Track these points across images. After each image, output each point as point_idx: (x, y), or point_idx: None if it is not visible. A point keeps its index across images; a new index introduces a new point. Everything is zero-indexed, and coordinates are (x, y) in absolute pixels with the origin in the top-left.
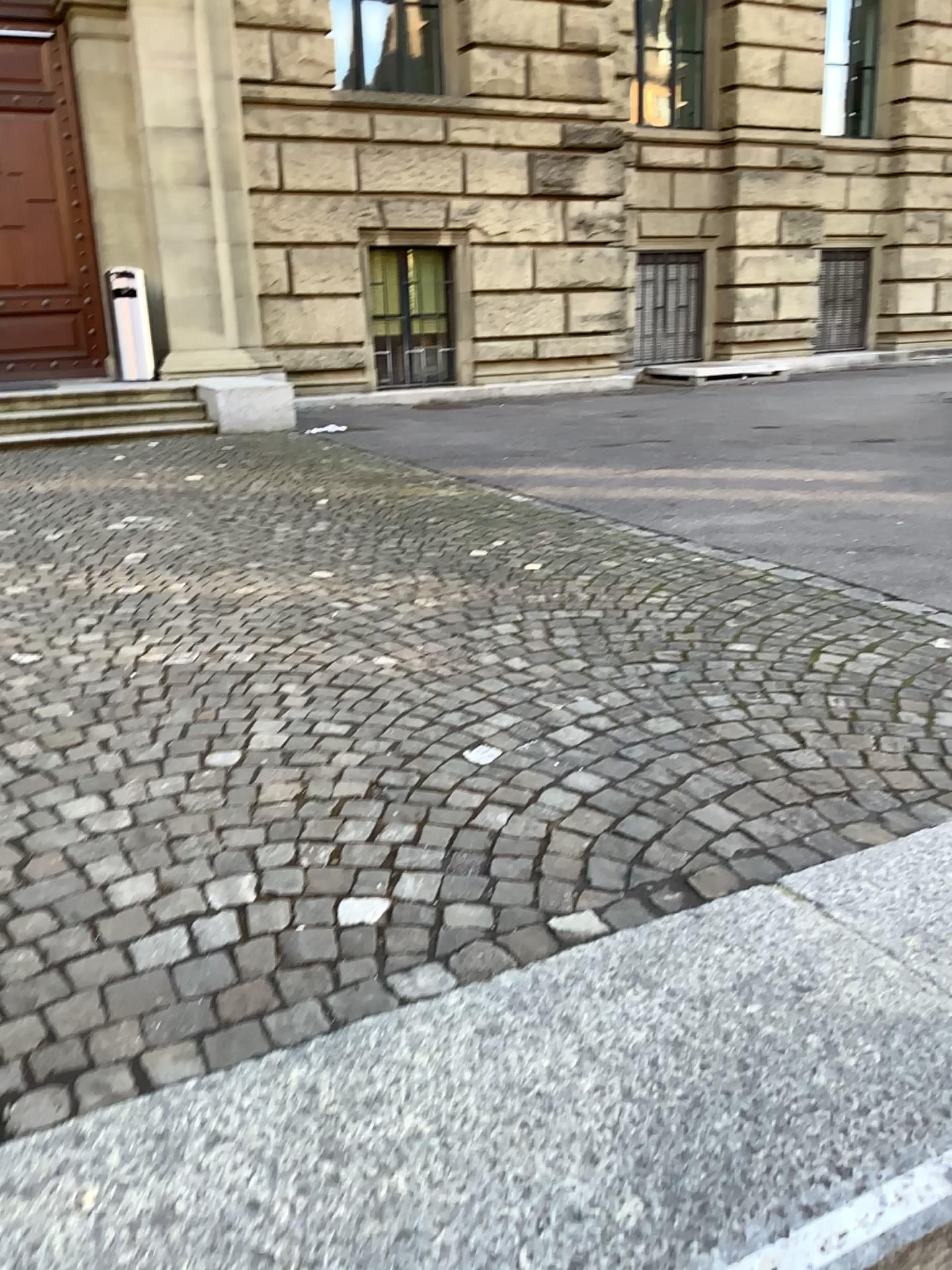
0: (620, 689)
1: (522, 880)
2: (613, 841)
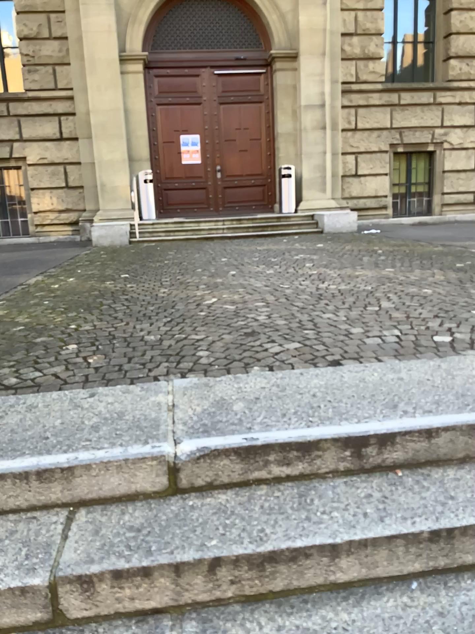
0: None
1: None
2: None
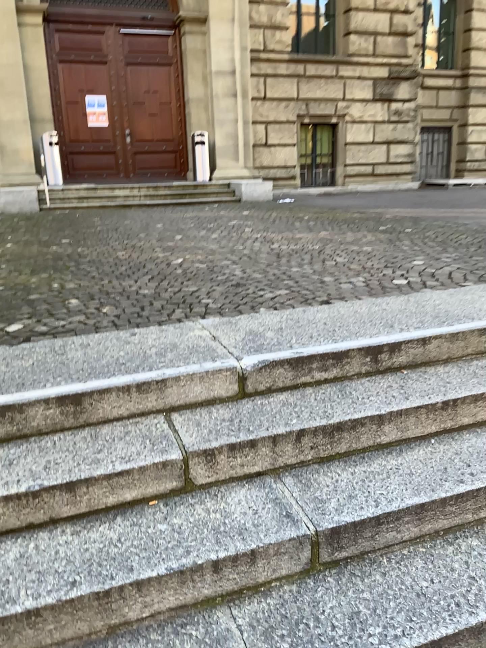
0: (456, 252)
1: (443, 278)
2: (468, 274)
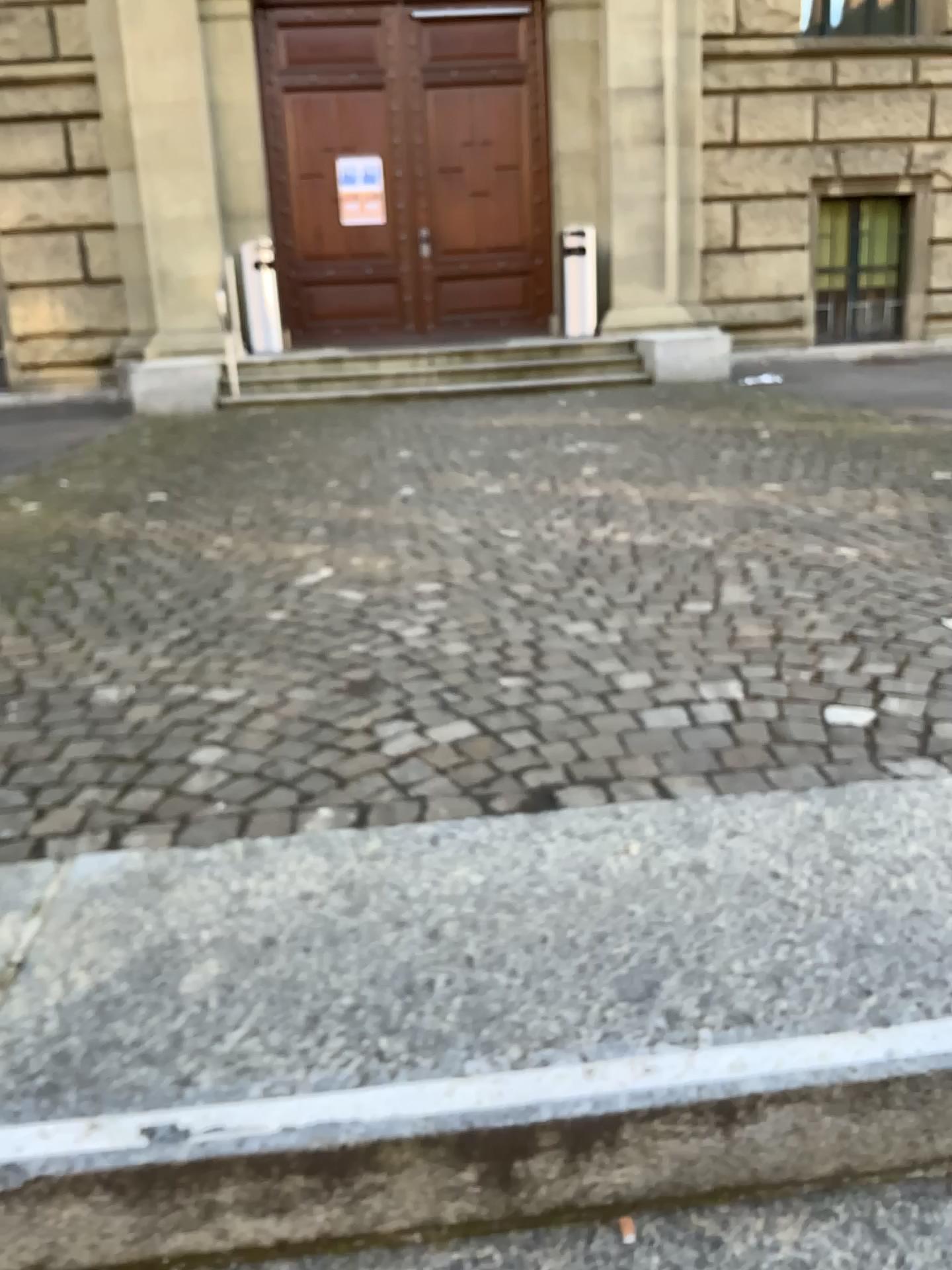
0: None
1: None
2: None
